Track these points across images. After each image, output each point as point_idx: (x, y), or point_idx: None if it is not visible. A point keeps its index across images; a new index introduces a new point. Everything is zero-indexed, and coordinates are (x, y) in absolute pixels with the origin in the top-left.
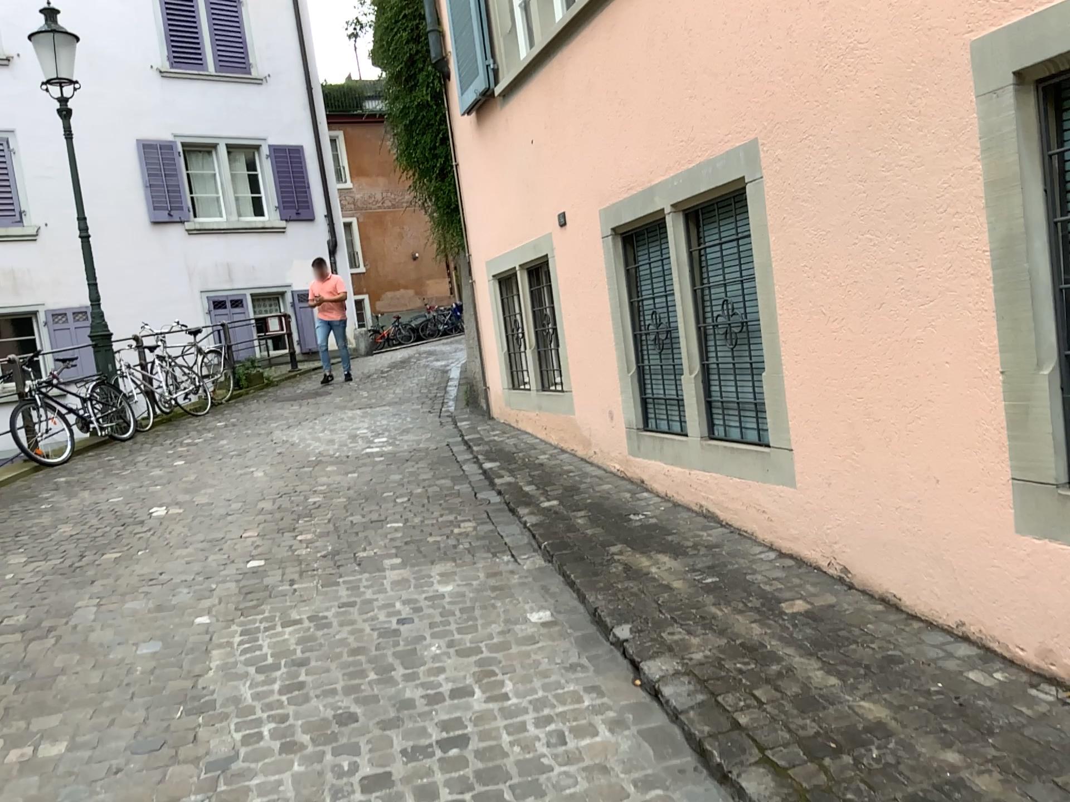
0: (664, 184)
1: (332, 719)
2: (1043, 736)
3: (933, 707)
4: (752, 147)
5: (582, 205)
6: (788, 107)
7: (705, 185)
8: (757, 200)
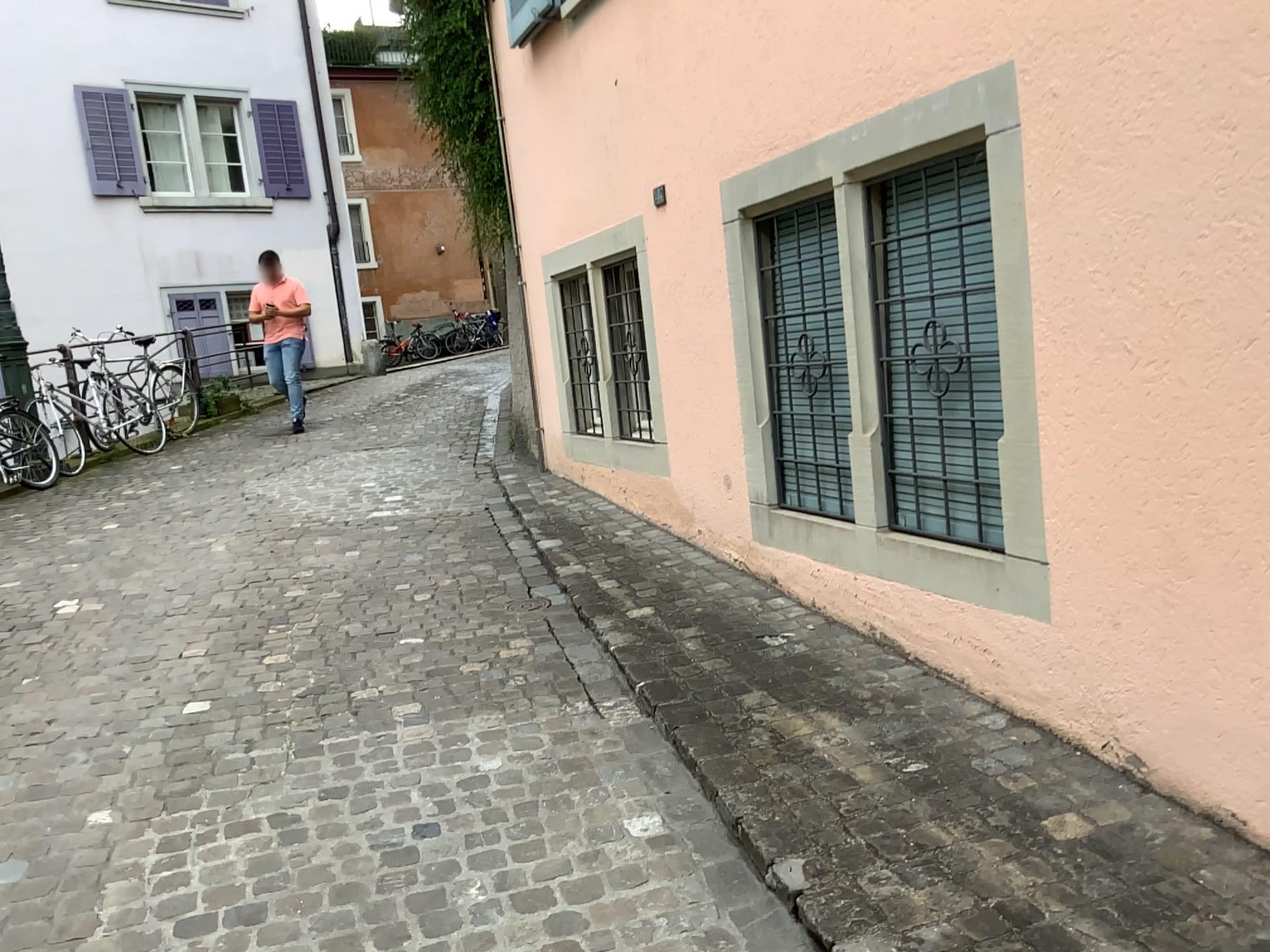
0: (838, 140)
1: None
2: None
3: None
4: (1008, 74)
5: (693, 176)
6: (1086, 2)
7: (912, 140)
8: (1010, 161)
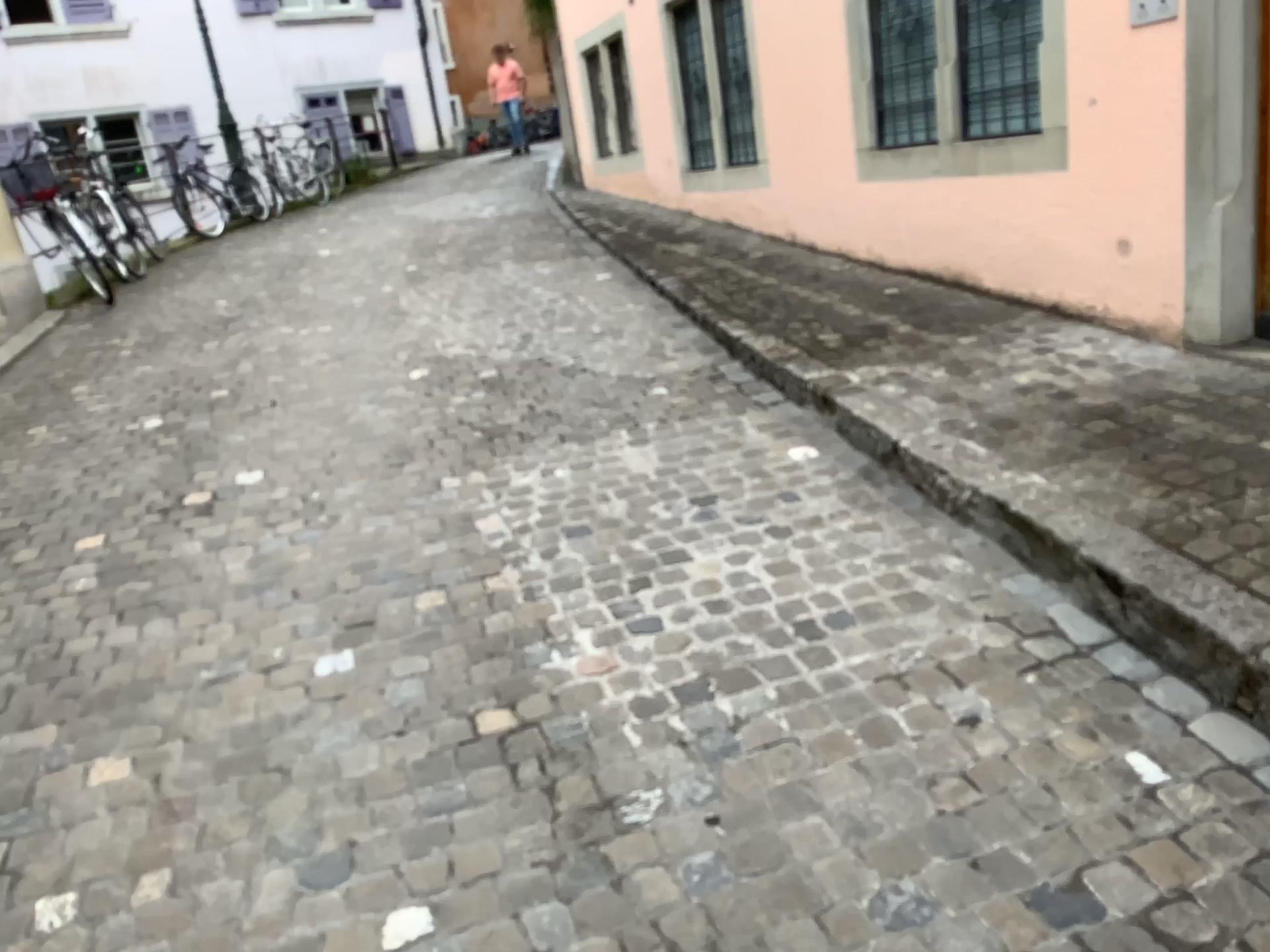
0: None
1: (479, 310)
2: (846, 278)
3: (802, 275)
4: None
5: None
6: None
7: None
8: None
